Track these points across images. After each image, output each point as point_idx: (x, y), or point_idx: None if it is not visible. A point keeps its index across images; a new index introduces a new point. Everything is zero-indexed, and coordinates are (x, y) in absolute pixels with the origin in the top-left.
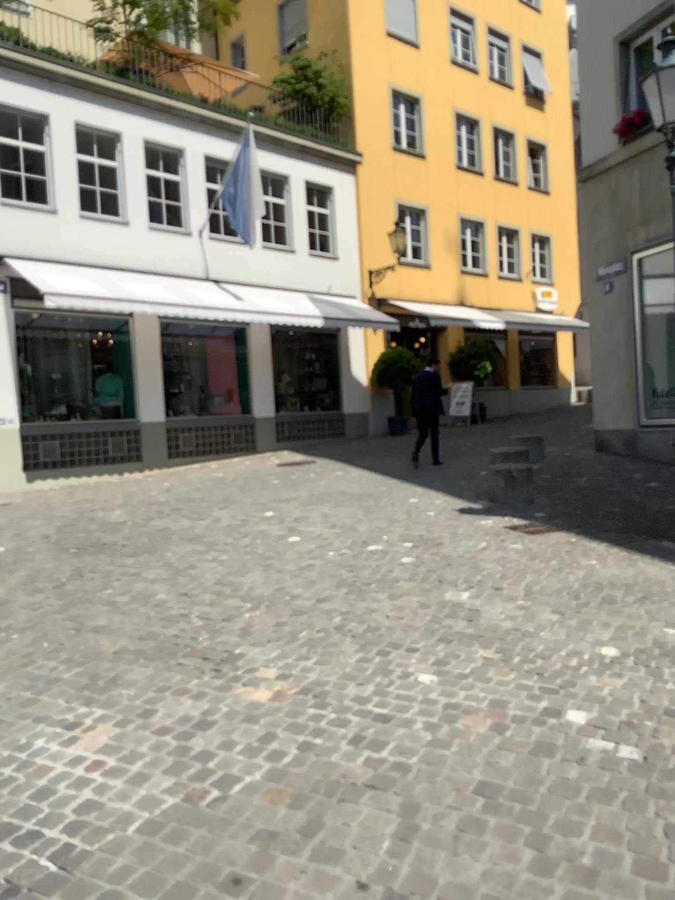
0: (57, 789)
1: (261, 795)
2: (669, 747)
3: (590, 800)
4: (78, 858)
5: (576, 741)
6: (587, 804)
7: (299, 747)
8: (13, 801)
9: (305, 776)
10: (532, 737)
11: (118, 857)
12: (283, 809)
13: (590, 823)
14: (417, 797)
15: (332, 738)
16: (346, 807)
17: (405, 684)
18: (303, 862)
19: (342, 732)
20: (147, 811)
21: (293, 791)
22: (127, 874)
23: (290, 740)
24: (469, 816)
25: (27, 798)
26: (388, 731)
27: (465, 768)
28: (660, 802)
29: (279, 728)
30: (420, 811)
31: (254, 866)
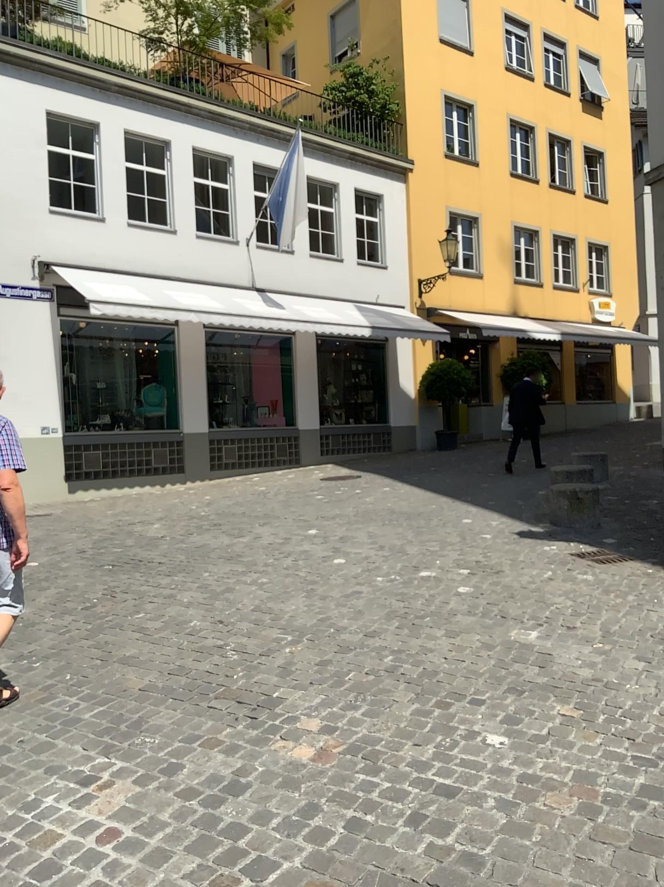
0: (60, 867)
1: None
2: None
3: None
4: None
5: None
6: None
7: (347, 825)
8: (9, 881)
9: (354, 867)
10: (633, 827)
11: None
12: None
13: None
14: None
15: (387, 815)
16: None
17: (471, 746)
18: None
19: (398, 807)
20: None
21: None
22: None
23: (336, 815)
24: None
25: (25, 877)
26: (453, 810)
27: (552, 867)
28: None
29: (322, 797)
30: None
31: None
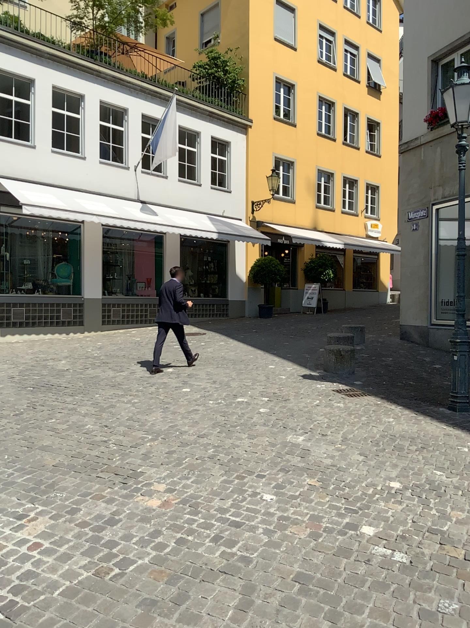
0: (6, 562)
1: (148, 574)
2: (429, 555)
3: (372, 590)
4: (18, 612)
5: (366, 548)
6: (369, 592)
7: (177, 541)
8: None
9: (179, 562)
10: (337, 543)
11: (45, 613)
12: (162, 585)
13: (370, 605)
14: (255, 581)
15: (200, 536)
16: (205, 586)
17: (254, 500)
18: (173, 623)
19: (207, 532)
20: (68, 581)
21: (170, 572)
22: (51, 625)
23: (171, 536)
24: (289, 596)
25: None
26: (239, 534)
27: (289, 562)
28: (418, 593)
29: (163, 527)
30: (256, 591)
31: (139, 624)
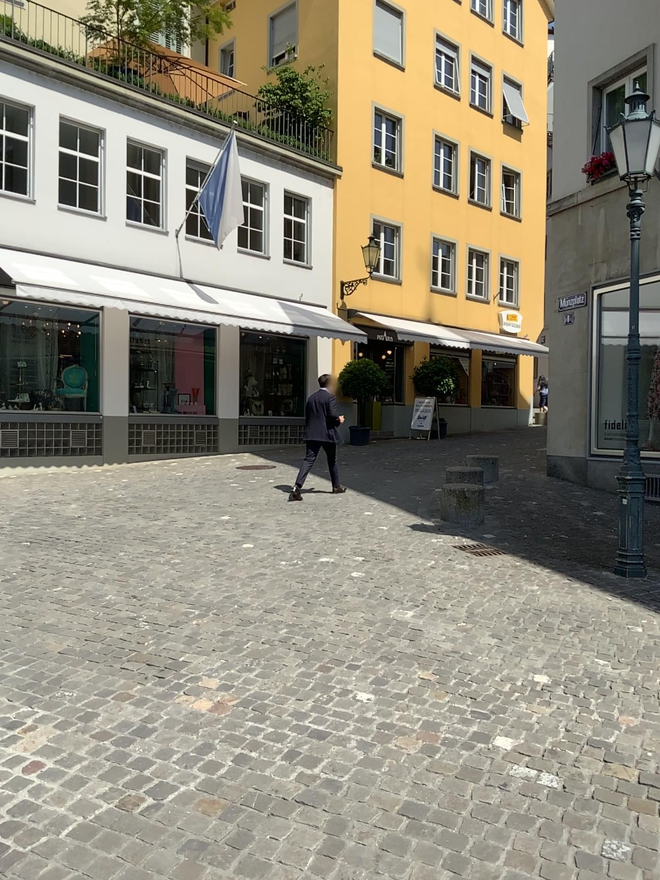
0: None
1: (194, 805)
2: (589, 777)
3: (510, 826)
4: (8, 861)
5: (501, 767)
6: (507, 830)
7: (235, 759)
8: None
9: (238, 789)
10: (461, 760)
11: (47, 861)
12: (215, 821)
13: (507, 848)
14: (345, 815)
15: (268, 752)
16: (275, 822)
17: (344, 701)
18: (230, 874)
19: (278, 746)
20: (80, 816)
21: (225, 803)
22: (56, 879)
23: (226, 752)
24: (394, 836)
25: None
26: (322, 748)
27: (394, 788)
28: (575, 831)
29: (216, 739)
30: (347, 829)
31: (181, 876)
